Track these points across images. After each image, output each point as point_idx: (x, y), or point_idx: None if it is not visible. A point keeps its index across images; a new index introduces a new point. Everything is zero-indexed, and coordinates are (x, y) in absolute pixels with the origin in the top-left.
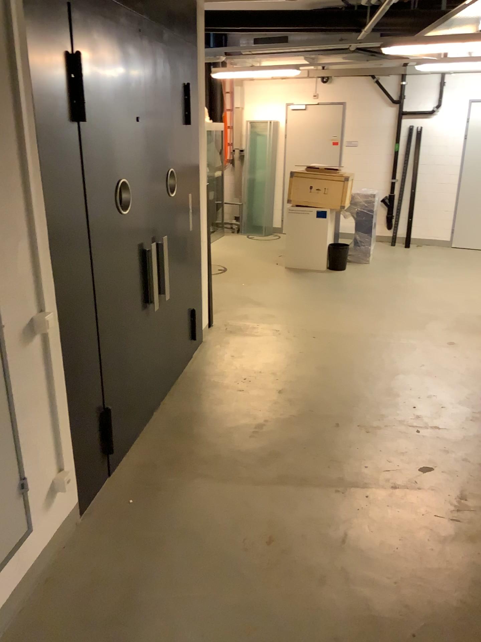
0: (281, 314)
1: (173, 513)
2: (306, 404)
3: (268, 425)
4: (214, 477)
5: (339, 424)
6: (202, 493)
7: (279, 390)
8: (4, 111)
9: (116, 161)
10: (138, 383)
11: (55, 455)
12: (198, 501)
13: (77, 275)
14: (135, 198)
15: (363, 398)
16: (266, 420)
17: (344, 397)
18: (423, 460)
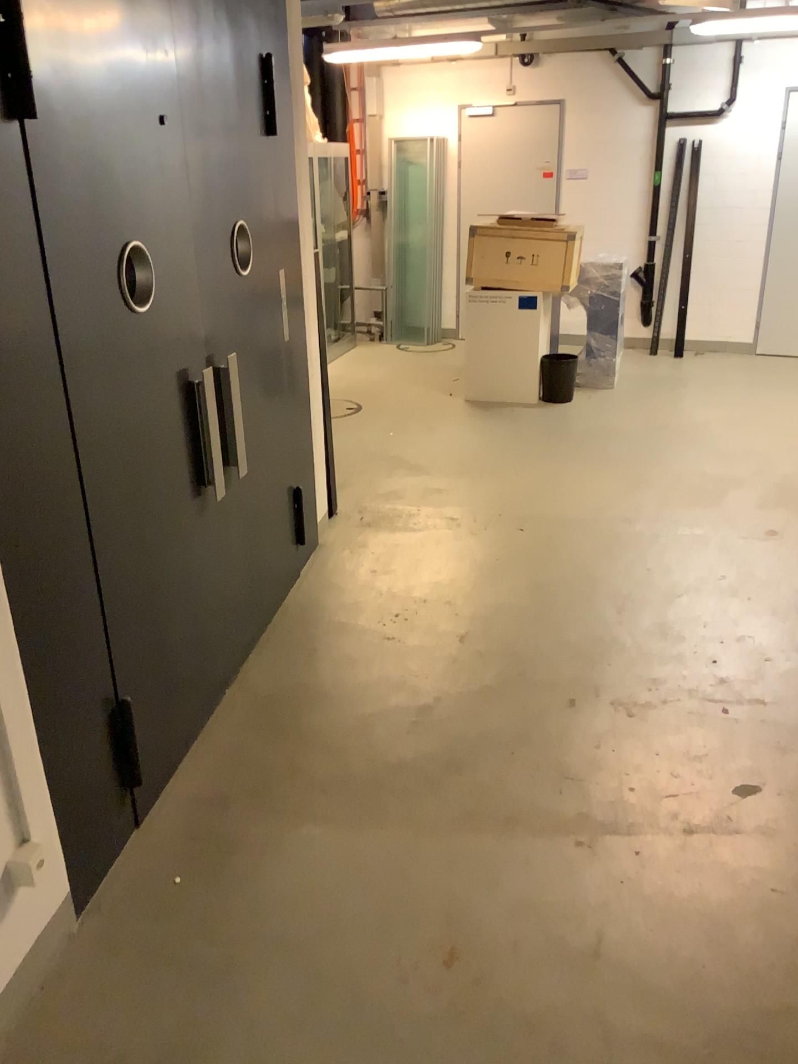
0: (459, 487)
1: (260, 905)
2: (513, 662)
3: (442, 707)
4: (340, 823)
5: (575, 701)
6: (316, 858)
7: (460, 635)
8: None
9: (117, 204)
10: (190, 640)
11: (7, 815)
12: (309, 877)
13: (36, 443)
14: (164, 281)
15: (618, 646)
16: (438, 698)
17: (582, 646)
18: (741, 772)
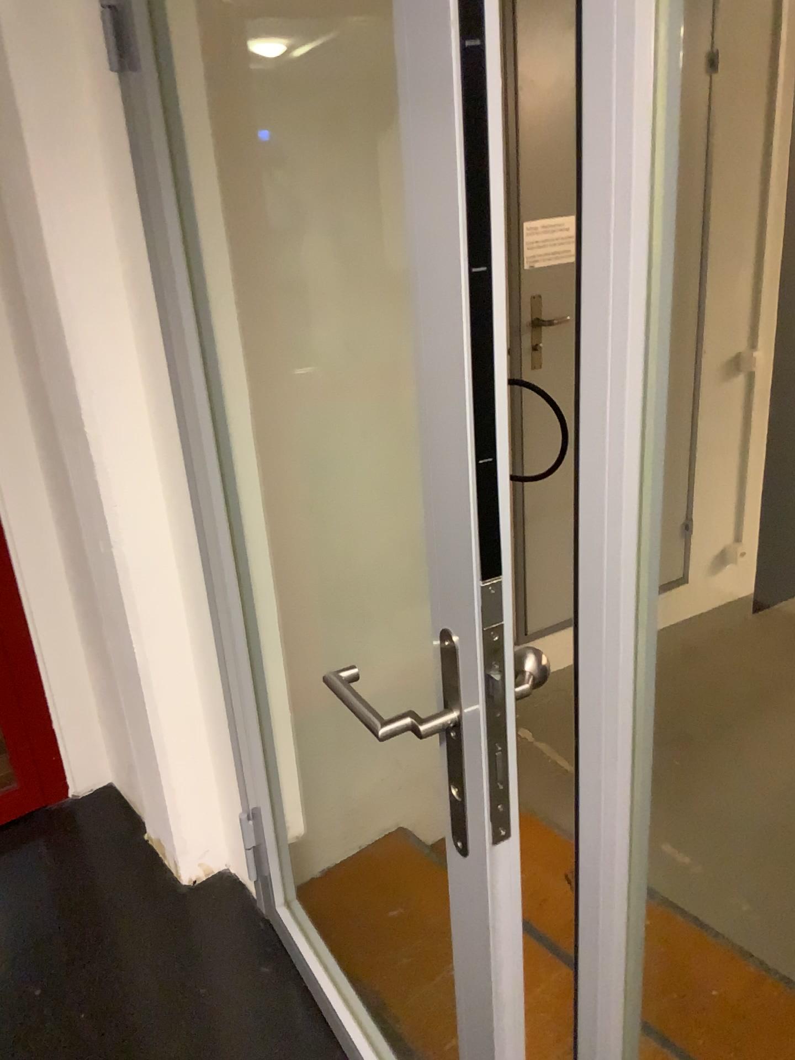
0: None
1: None
2: None
3: None
4: None
5: None
6: None
7: None
8: (748, 125)
9: None
10: None
11: (732, 519)
12: None
13: None
14: None
15: None
16: None
17: None
18: None
